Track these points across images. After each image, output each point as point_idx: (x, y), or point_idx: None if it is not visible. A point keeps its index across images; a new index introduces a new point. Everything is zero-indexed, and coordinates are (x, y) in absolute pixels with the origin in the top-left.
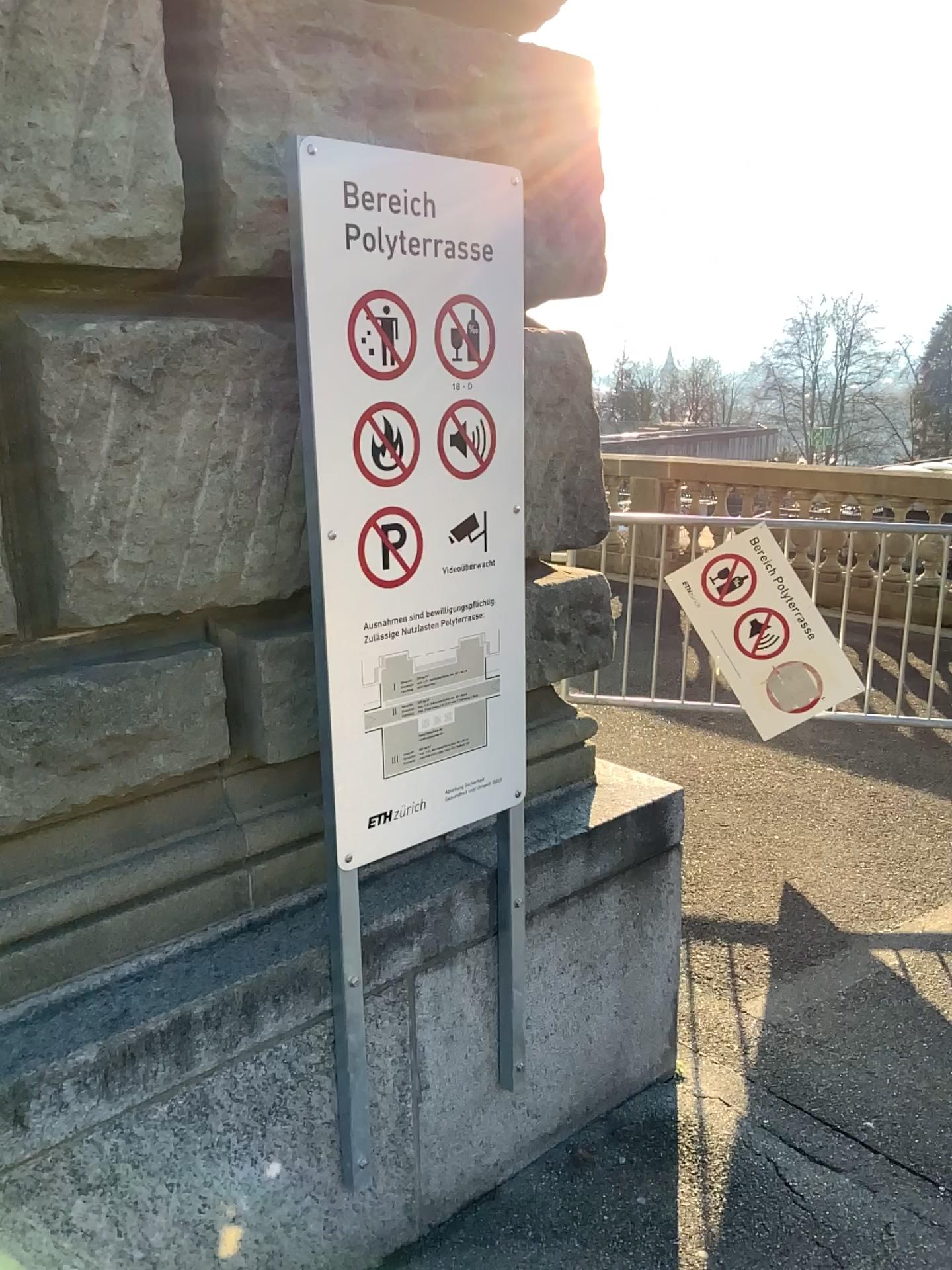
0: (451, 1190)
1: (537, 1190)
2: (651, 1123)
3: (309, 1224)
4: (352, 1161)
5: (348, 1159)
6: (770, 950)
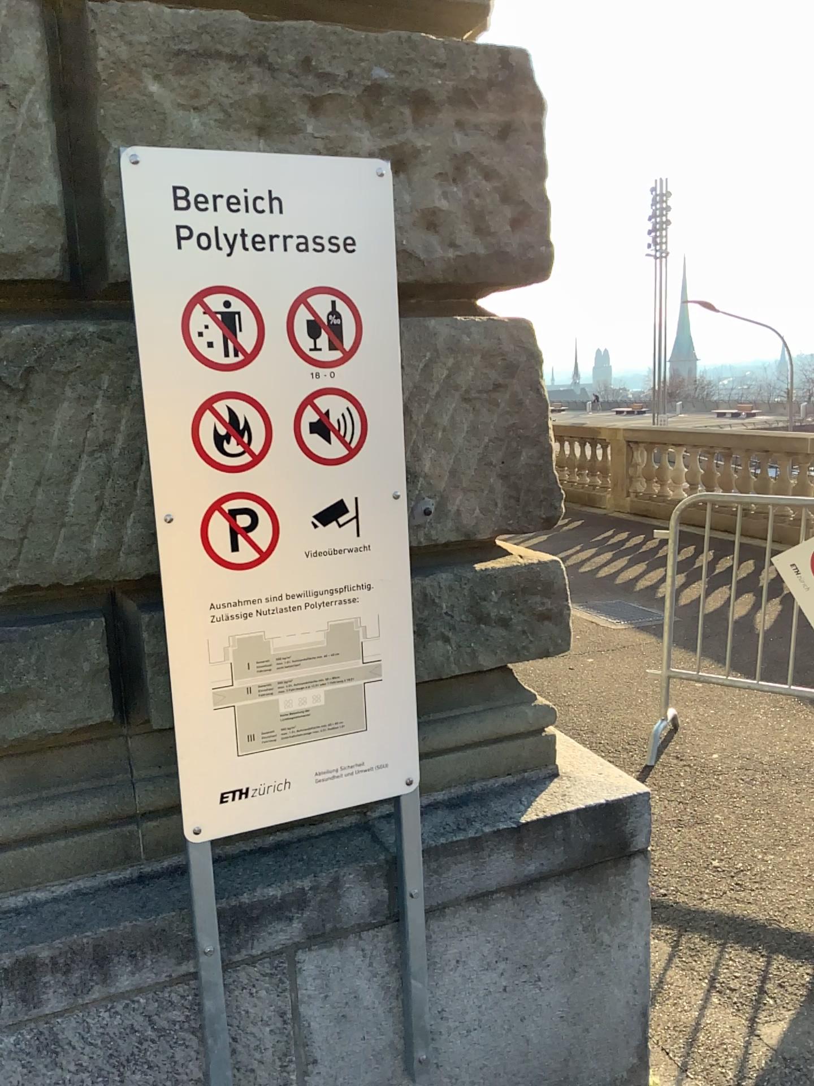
0: None
1: None
2: None
3: None
4: None
5: None
6: None
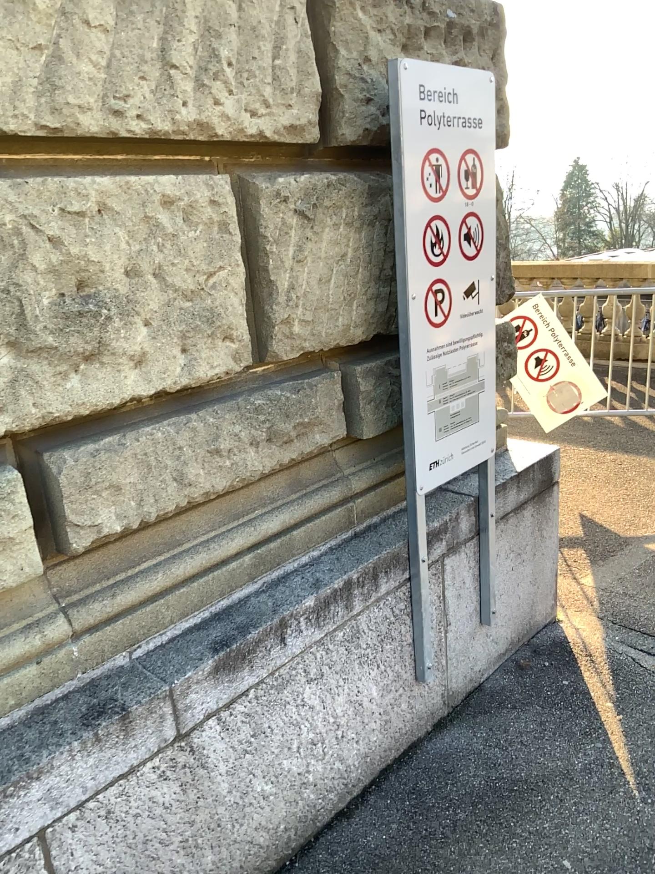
0: (461, 687)
1: (505, 684)
2: (554, 645)
3: (402, 705)
4: (420, 669)
5: (418, 667)
6: (584, 551)
